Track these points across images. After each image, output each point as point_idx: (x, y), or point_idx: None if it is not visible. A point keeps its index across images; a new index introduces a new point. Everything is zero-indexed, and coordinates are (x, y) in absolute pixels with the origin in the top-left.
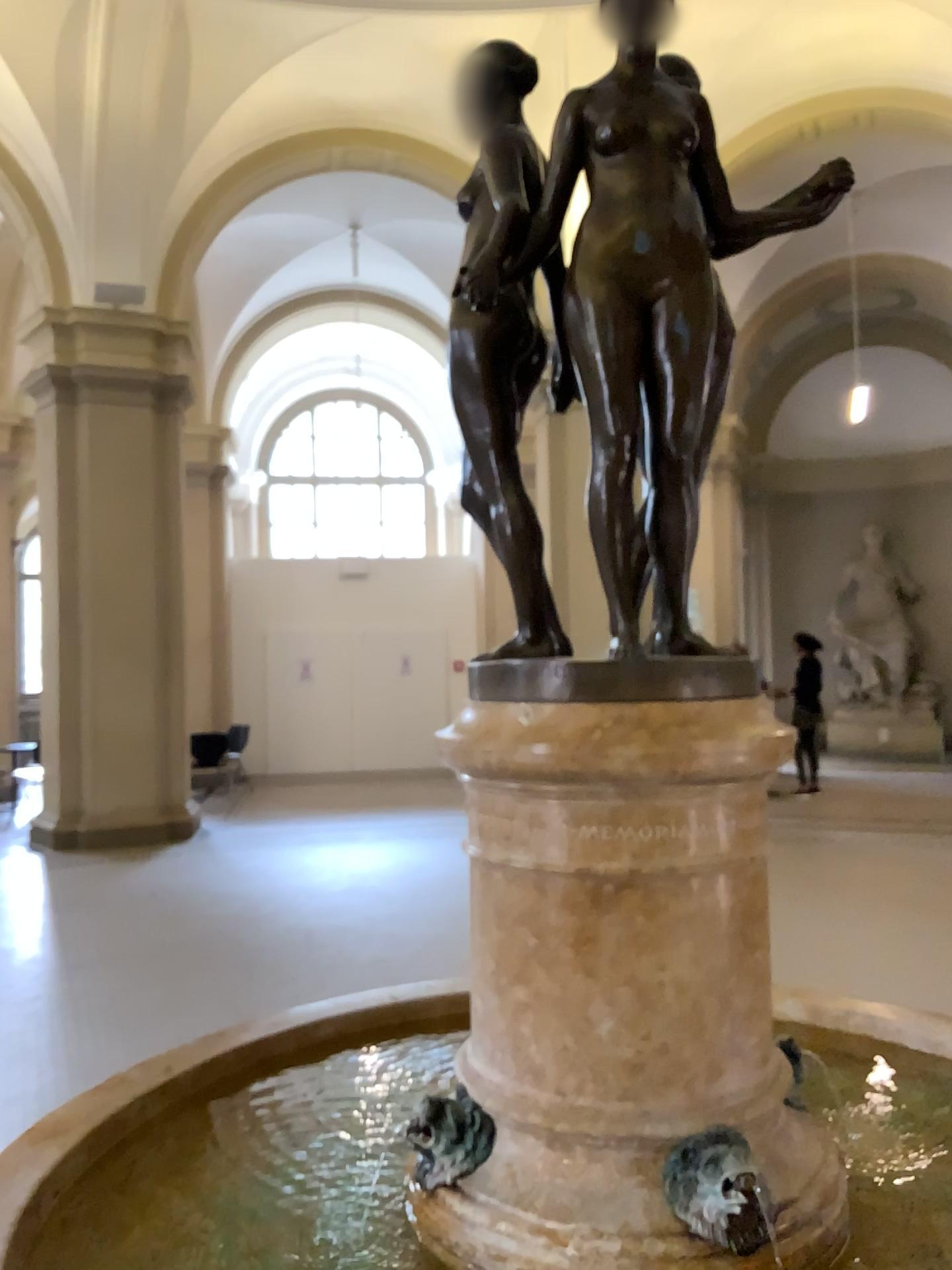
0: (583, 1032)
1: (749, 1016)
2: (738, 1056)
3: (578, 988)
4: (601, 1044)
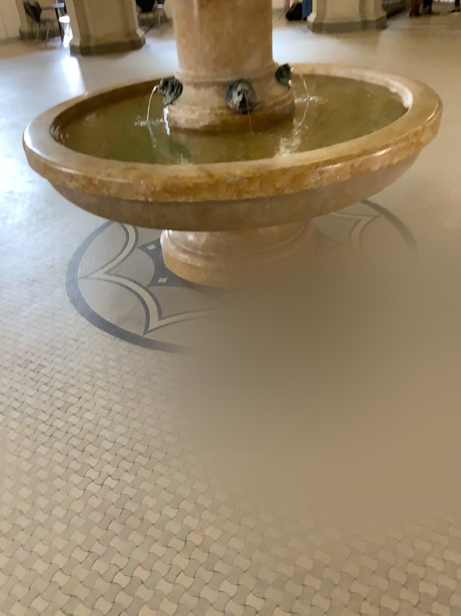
0: (199, 50)
1: (255, 46)
2: (250, 59)
3: (197, 35)
4: (204, 54)
